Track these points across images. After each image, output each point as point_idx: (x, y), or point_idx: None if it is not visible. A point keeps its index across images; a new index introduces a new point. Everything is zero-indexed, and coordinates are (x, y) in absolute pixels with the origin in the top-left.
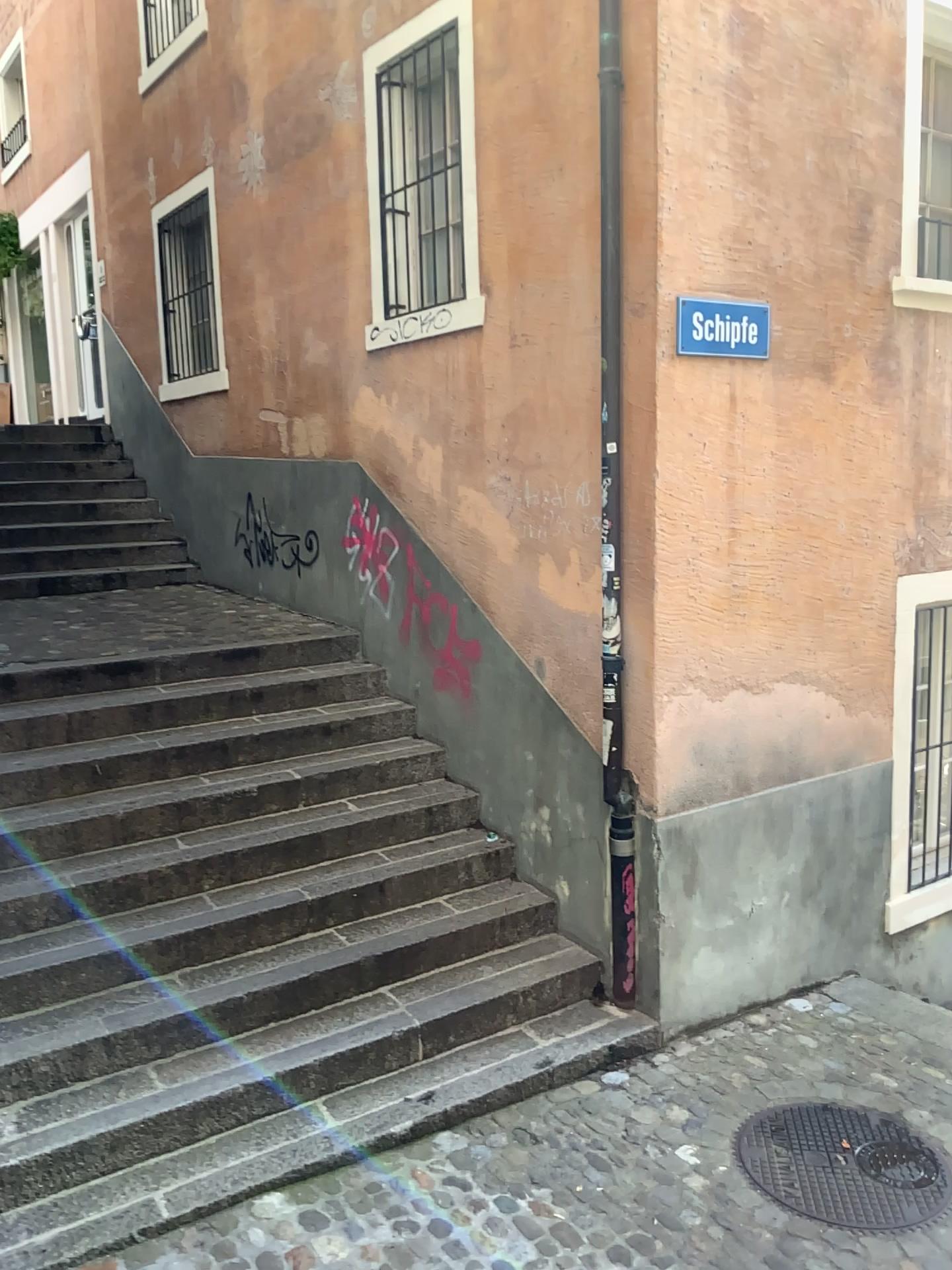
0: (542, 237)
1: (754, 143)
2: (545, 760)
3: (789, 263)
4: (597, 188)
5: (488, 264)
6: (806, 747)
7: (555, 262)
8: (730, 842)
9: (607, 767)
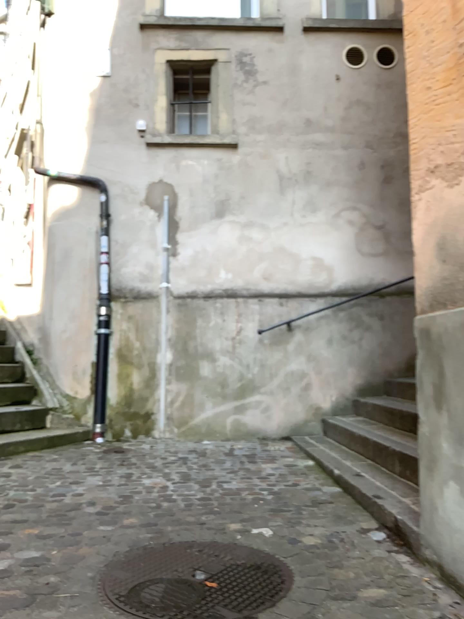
0: None
1: None
2: None
3: None
4: None
5: None
6: None
7: None
8: None
9: None
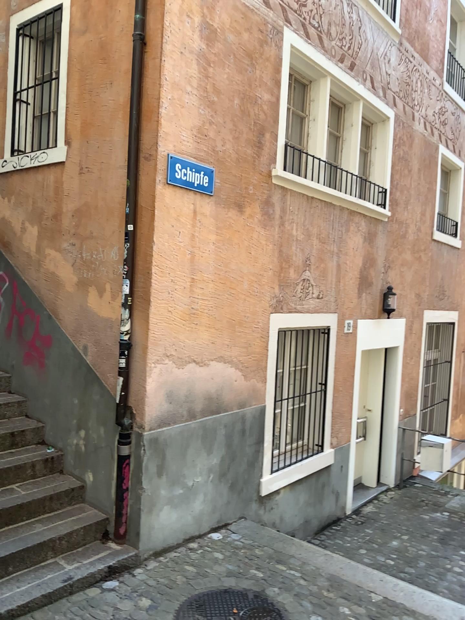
0: (99, 118)
1: (210, 88)
2: (83, 402)
3: (225, 150)
4: (129, 93)
5: (69, 130)
6: (224, 397)
7: (105, 131)
8: (183, 446)
9: (117, 403)
